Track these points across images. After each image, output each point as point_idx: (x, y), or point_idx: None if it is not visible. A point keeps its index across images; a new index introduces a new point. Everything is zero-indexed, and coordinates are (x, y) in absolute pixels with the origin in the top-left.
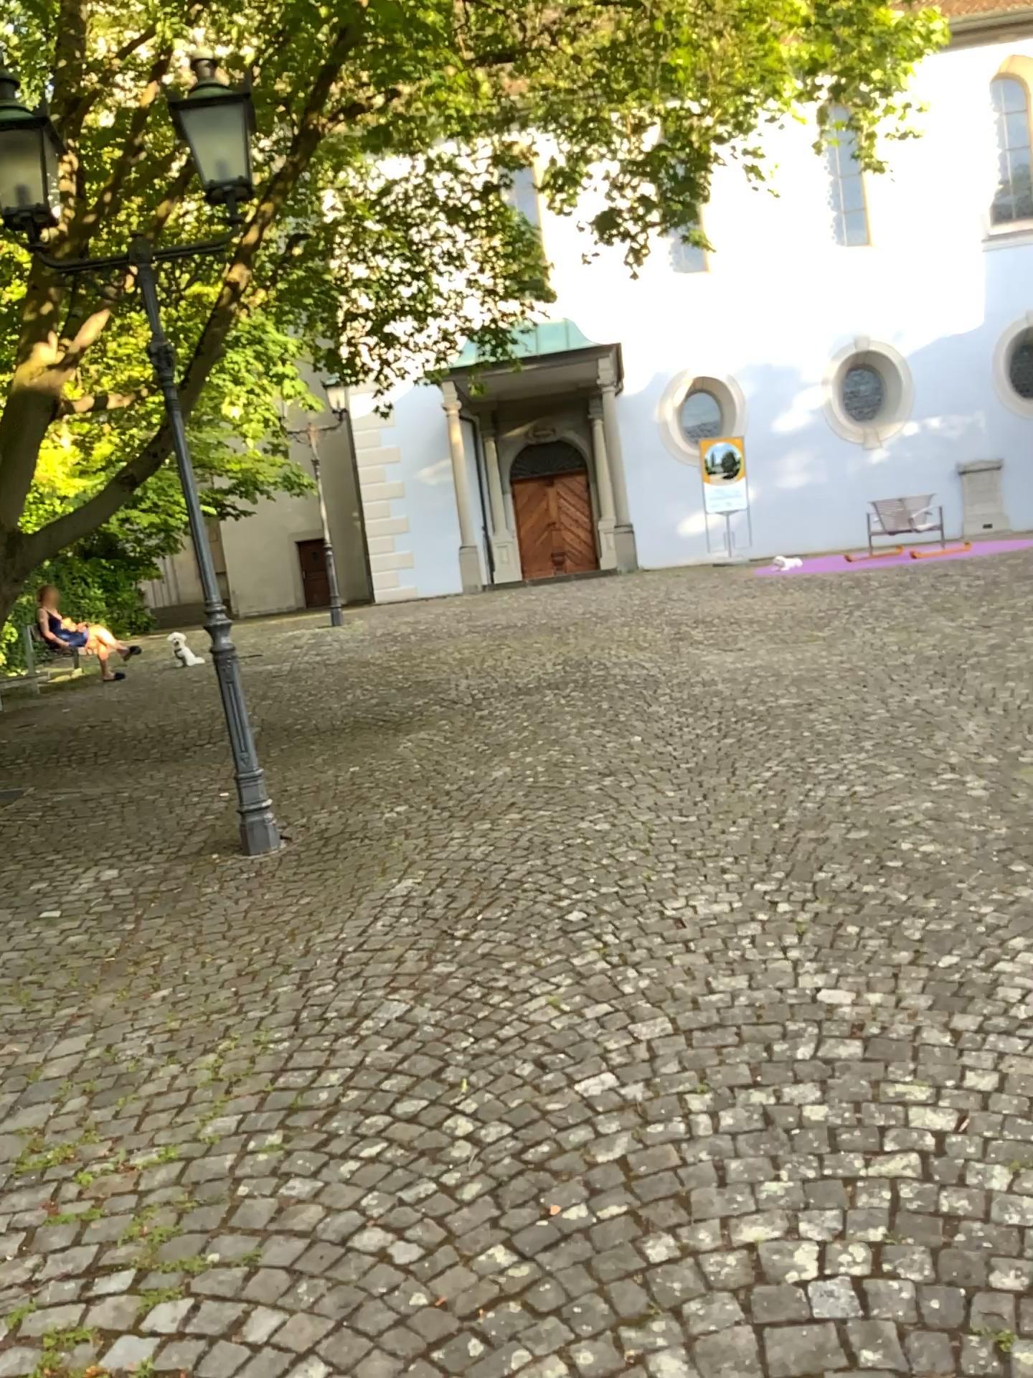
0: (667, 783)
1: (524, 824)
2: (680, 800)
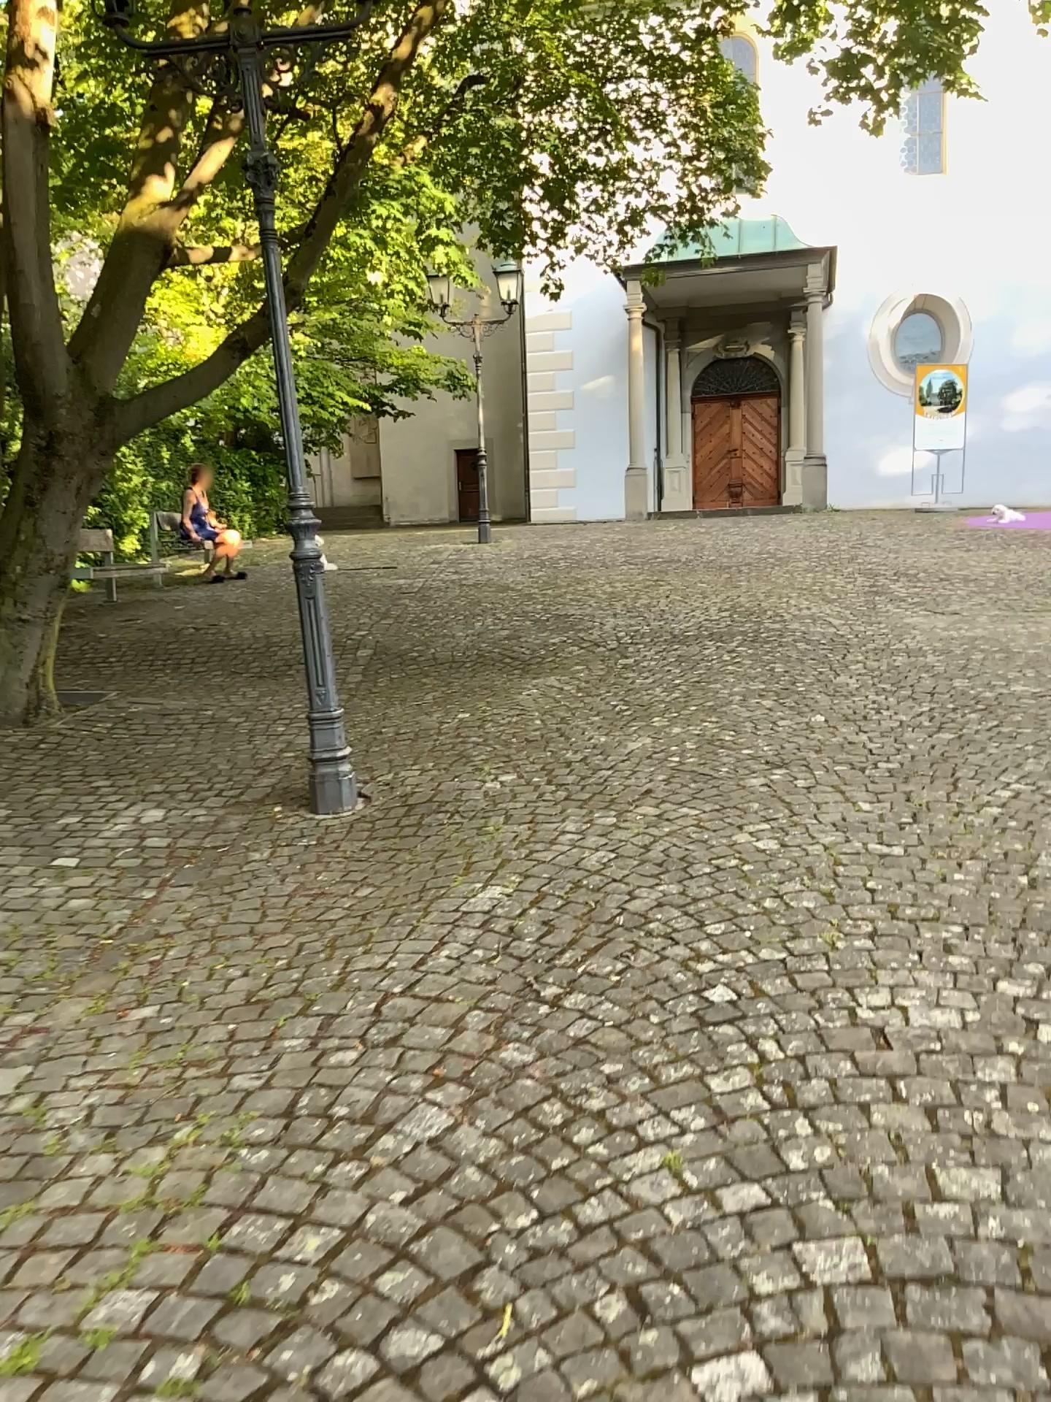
0: (856, 784)
1: (664, 818)
2: (873, 811)
